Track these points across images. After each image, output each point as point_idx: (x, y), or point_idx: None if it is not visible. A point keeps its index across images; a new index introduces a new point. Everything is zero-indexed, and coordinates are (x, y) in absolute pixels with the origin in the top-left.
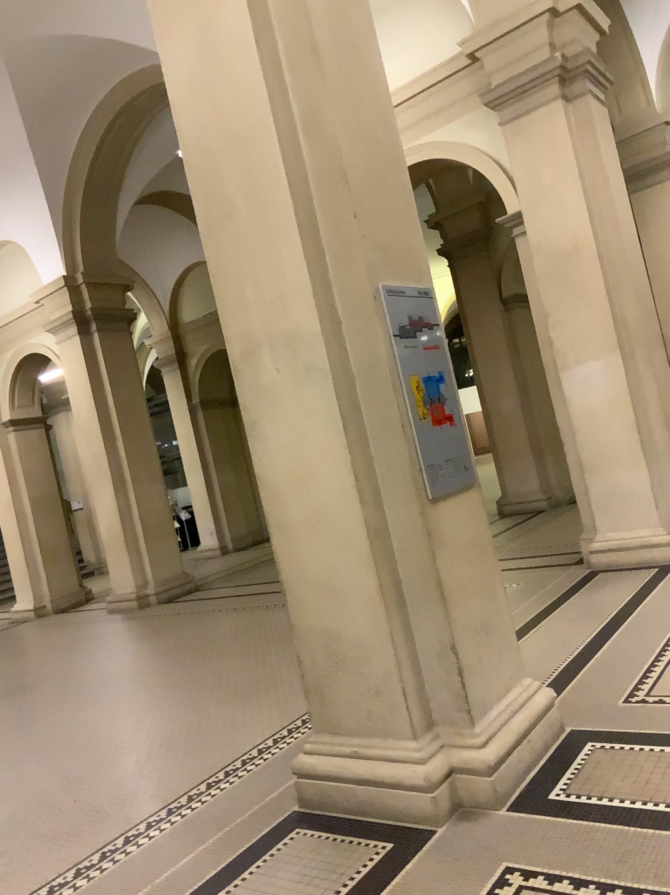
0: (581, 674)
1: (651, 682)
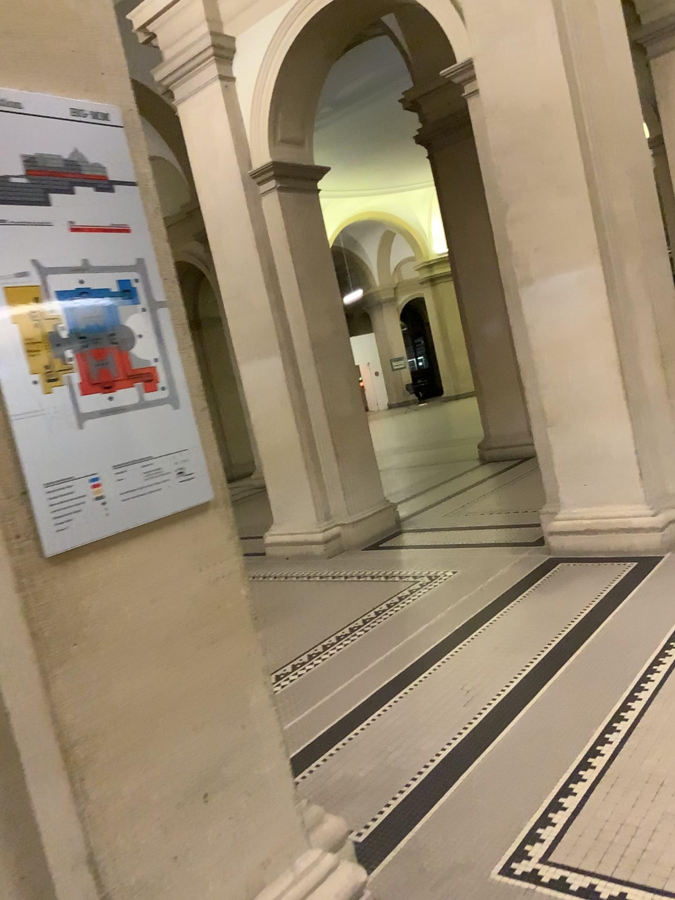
0: (465, 779)
1: (562, 825)
